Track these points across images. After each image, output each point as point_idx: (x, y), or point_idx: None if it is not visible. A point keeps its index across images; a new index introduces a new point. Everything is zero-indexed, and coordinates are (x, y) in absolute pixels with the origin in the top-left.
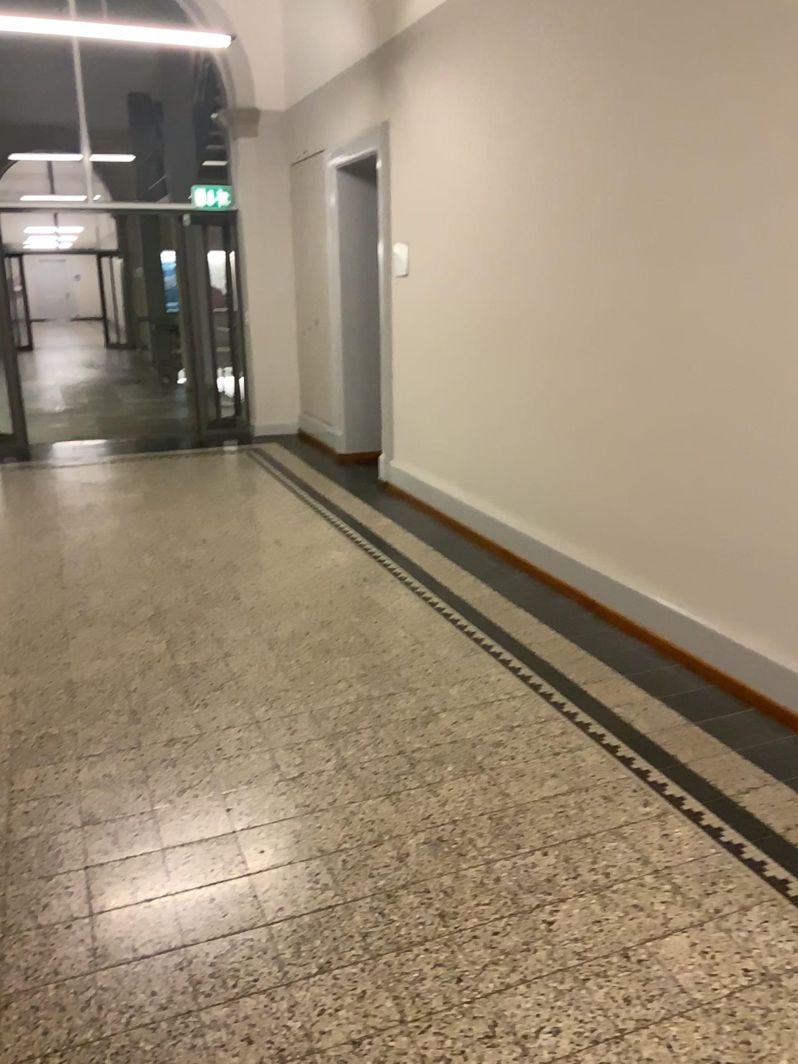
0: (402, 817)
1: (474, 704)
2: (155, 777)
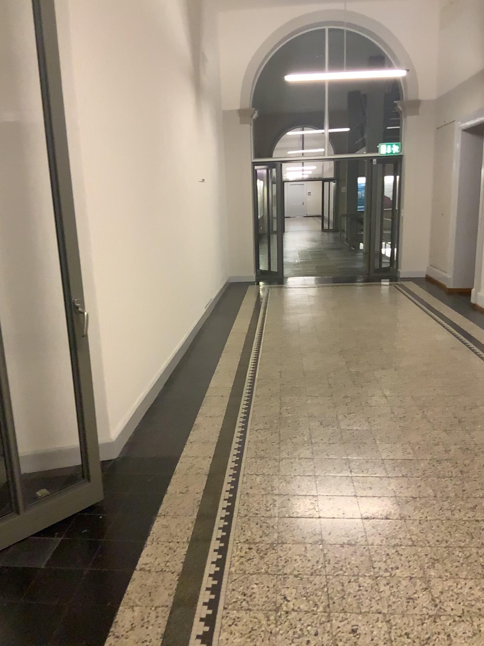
0: (452, 437)
1: None
2: (340, 406)
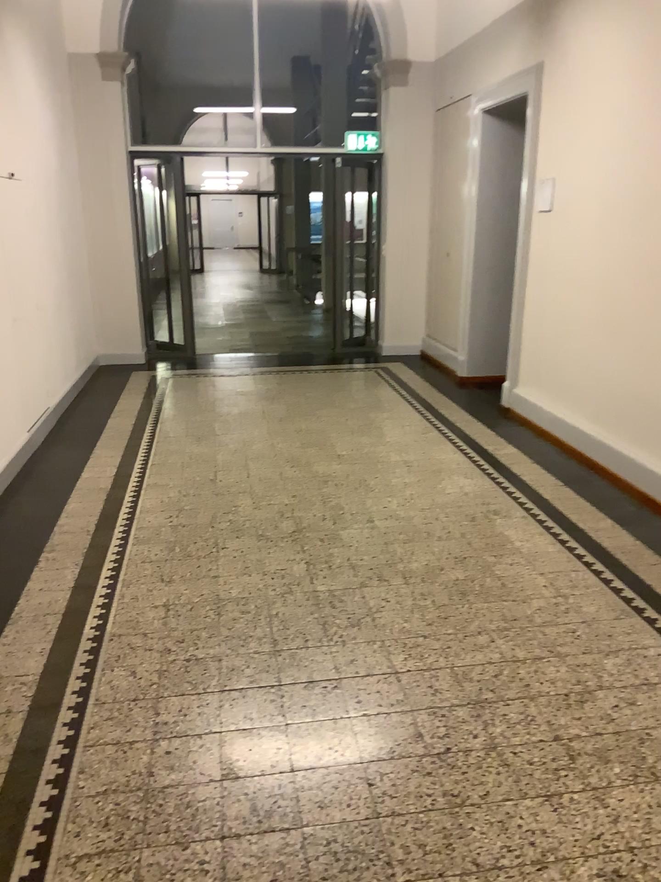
0: (572, 835)
1: (636, 684)
2: (296, 730)
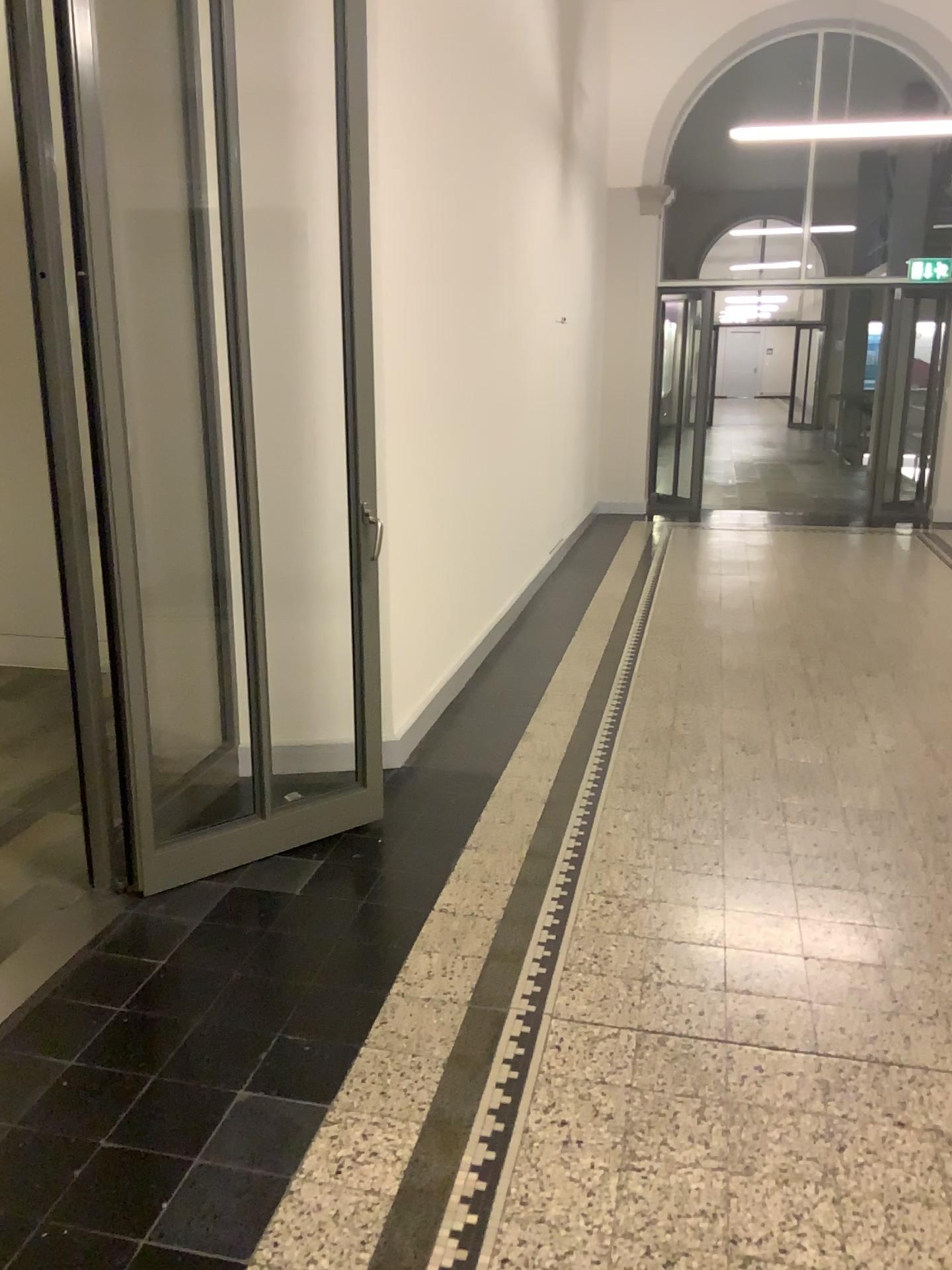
0: None
1: None
2: (779, 724)
